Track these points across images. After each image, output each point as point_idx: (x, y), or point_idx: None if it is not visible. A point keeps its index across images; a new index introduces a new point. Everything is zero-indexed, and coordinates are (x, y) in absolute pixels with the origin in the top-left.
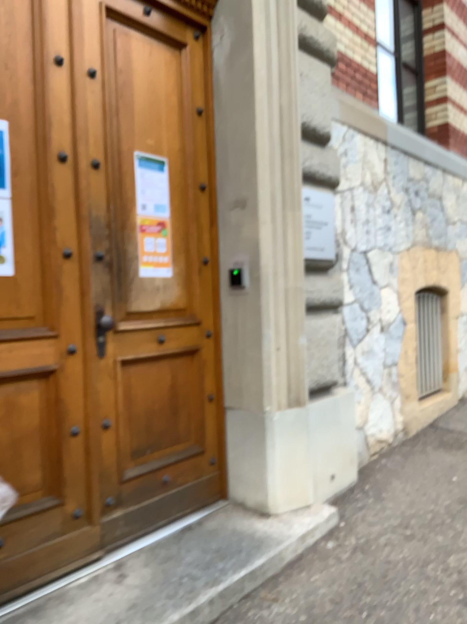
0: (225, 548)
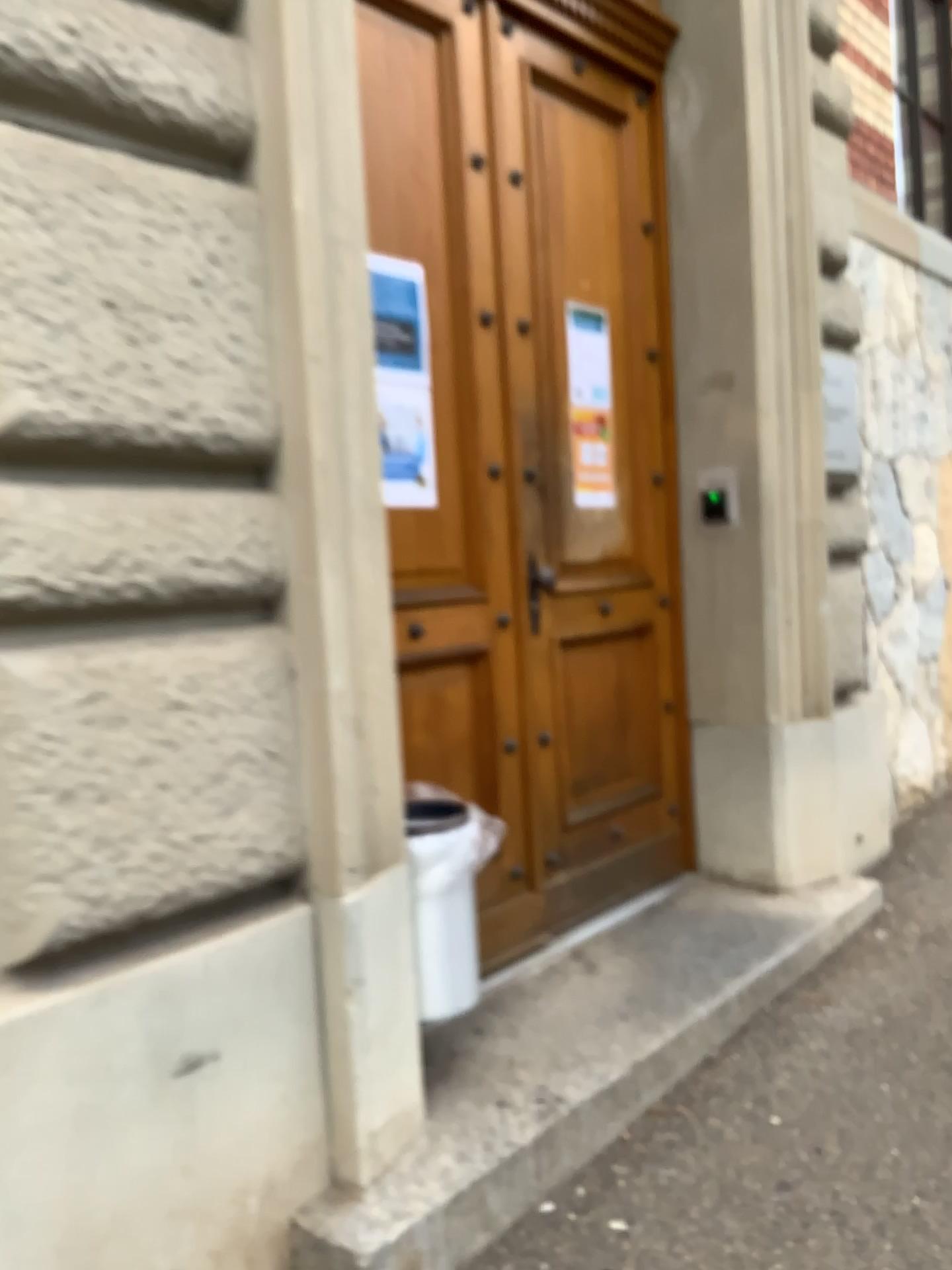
0: (728, 932)
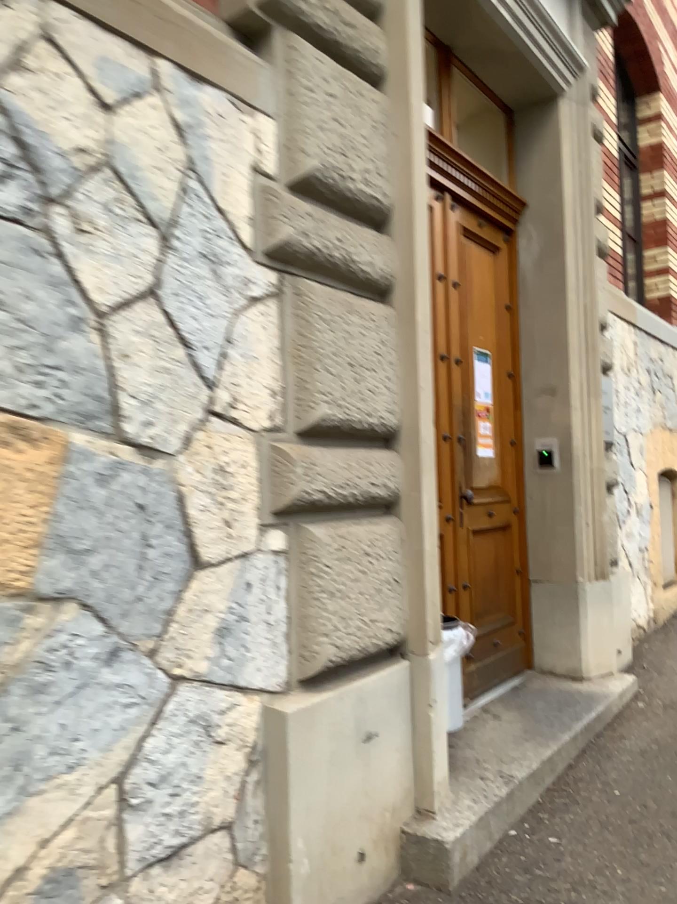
0: (563, 699)
